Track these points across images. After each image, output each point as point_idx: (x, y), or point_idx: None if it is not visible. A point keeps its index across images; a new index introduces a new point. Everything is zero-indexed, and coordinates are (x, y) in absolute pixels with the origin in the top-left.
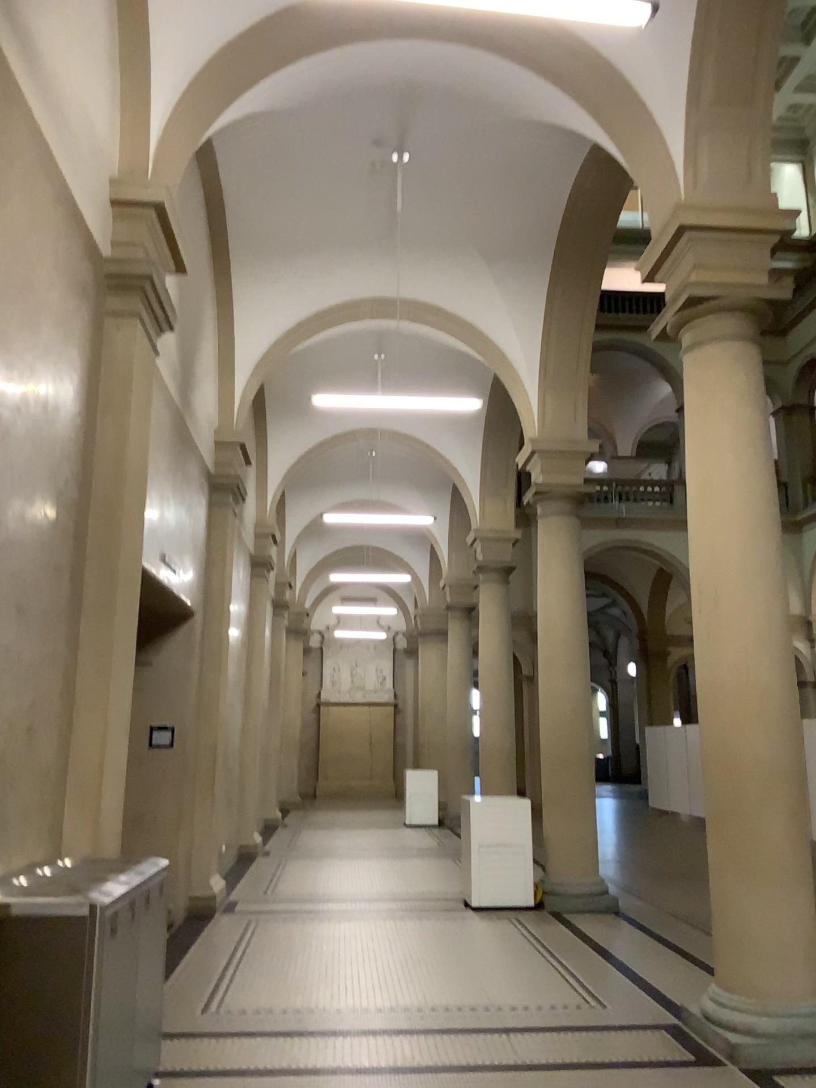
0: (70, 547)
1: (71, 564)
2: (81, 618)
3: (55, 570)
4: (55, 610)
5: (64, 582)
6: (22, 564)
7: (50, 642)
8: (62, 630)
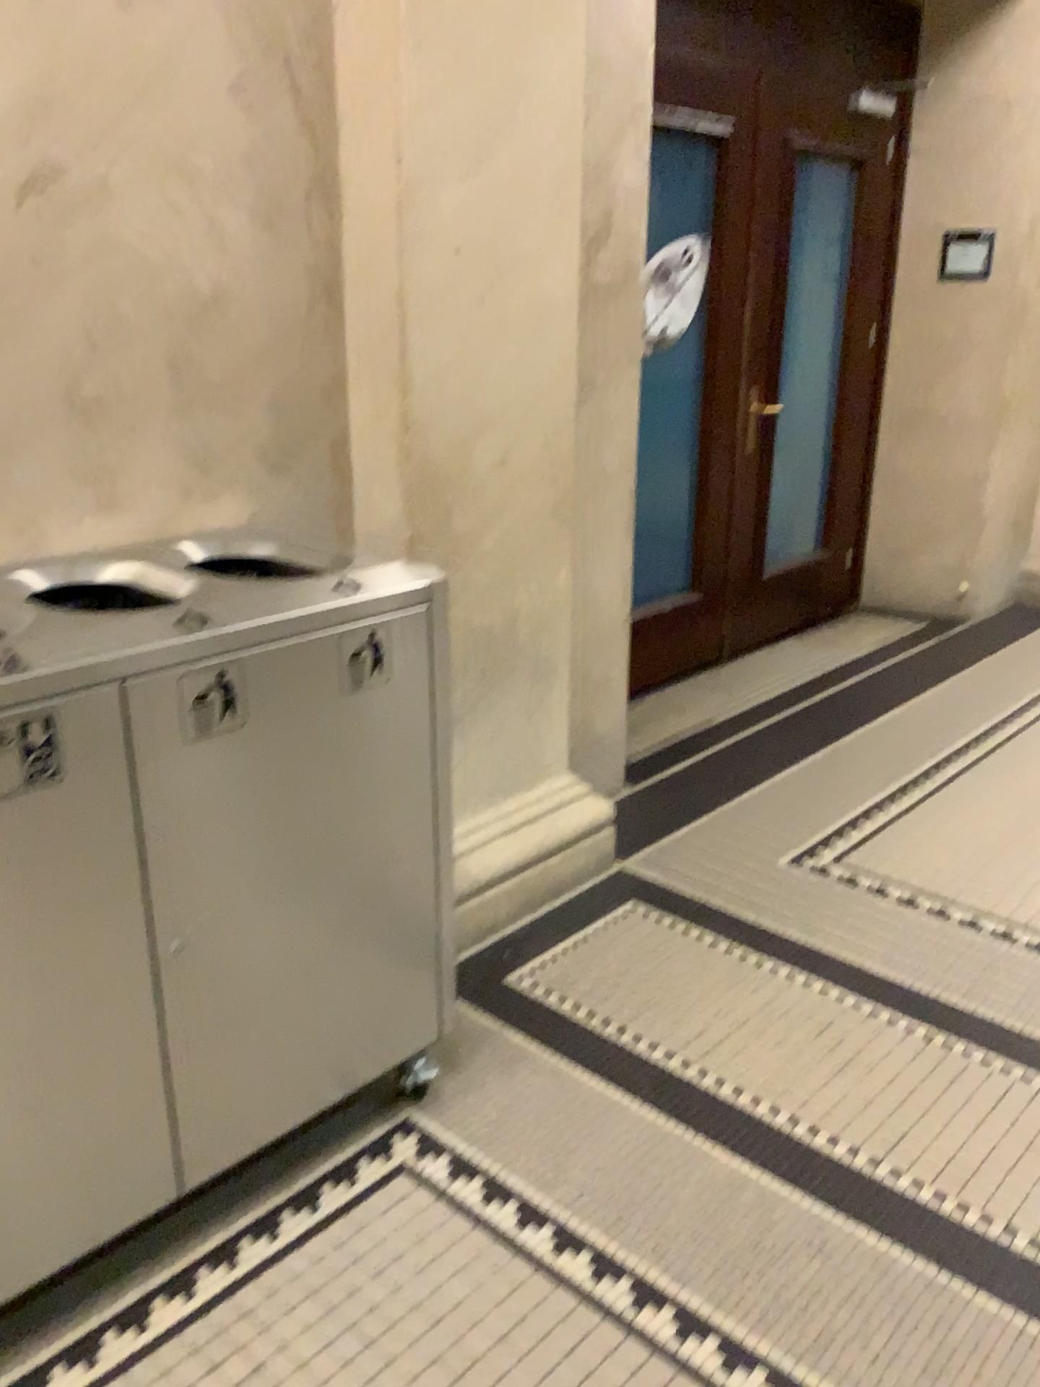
0: None
1: None
2: None
3: None
4: None
5: None
6: None
7: None
8: None
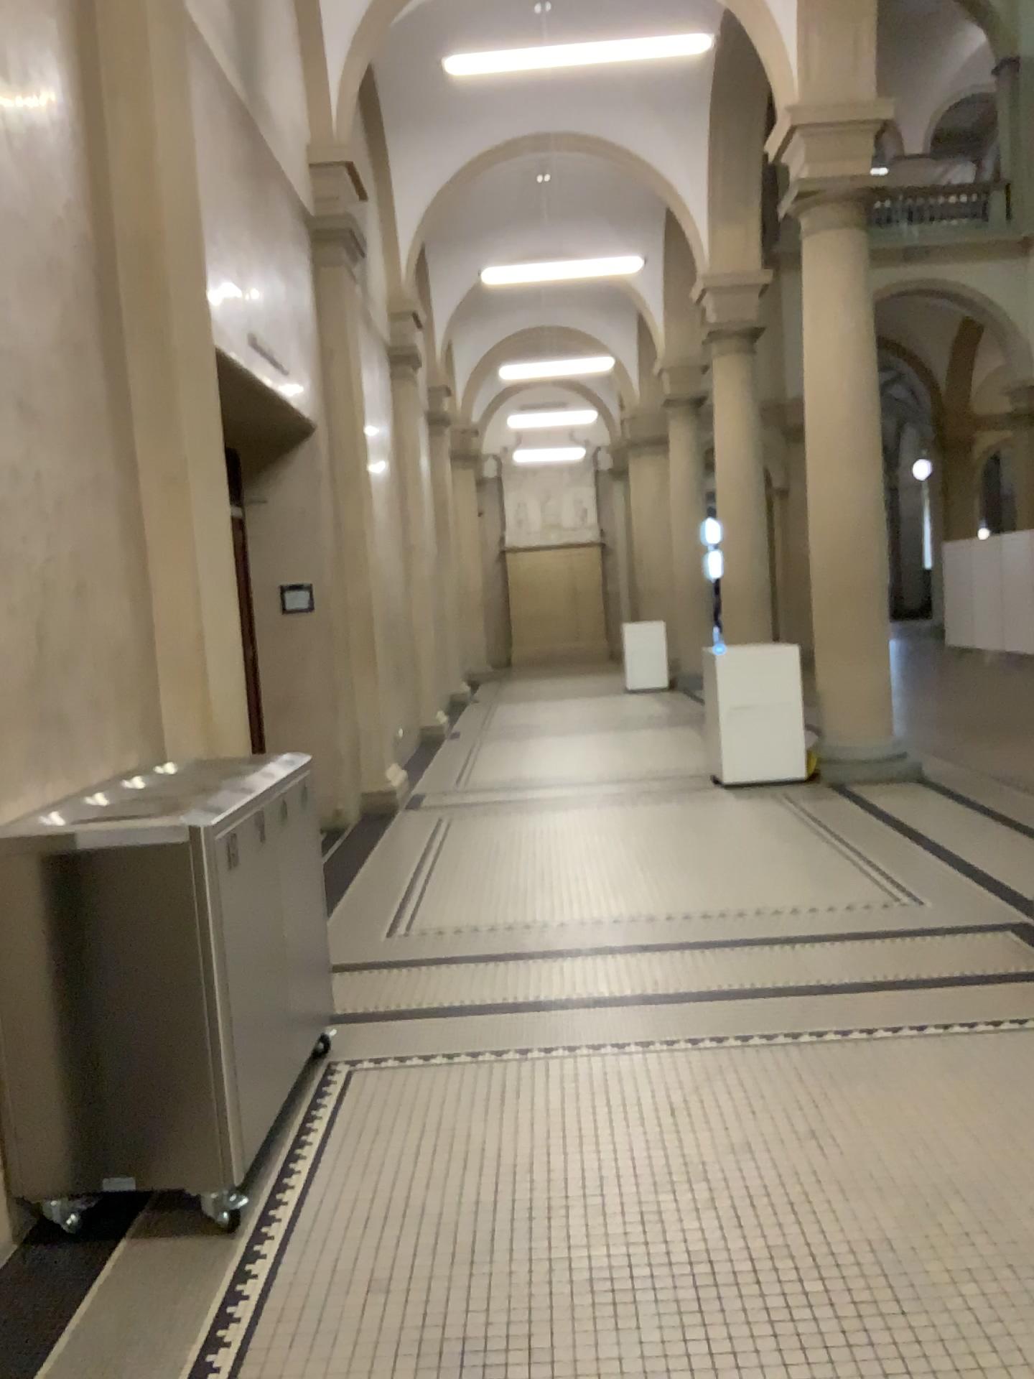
0: (91, 310)
1: (97, 337)
2: (130, 423)
3: (70, 346)
4: (83, 408)
5: (91, 366)
6: (13, 336)
7: (84, 459)
8: (101, 441)
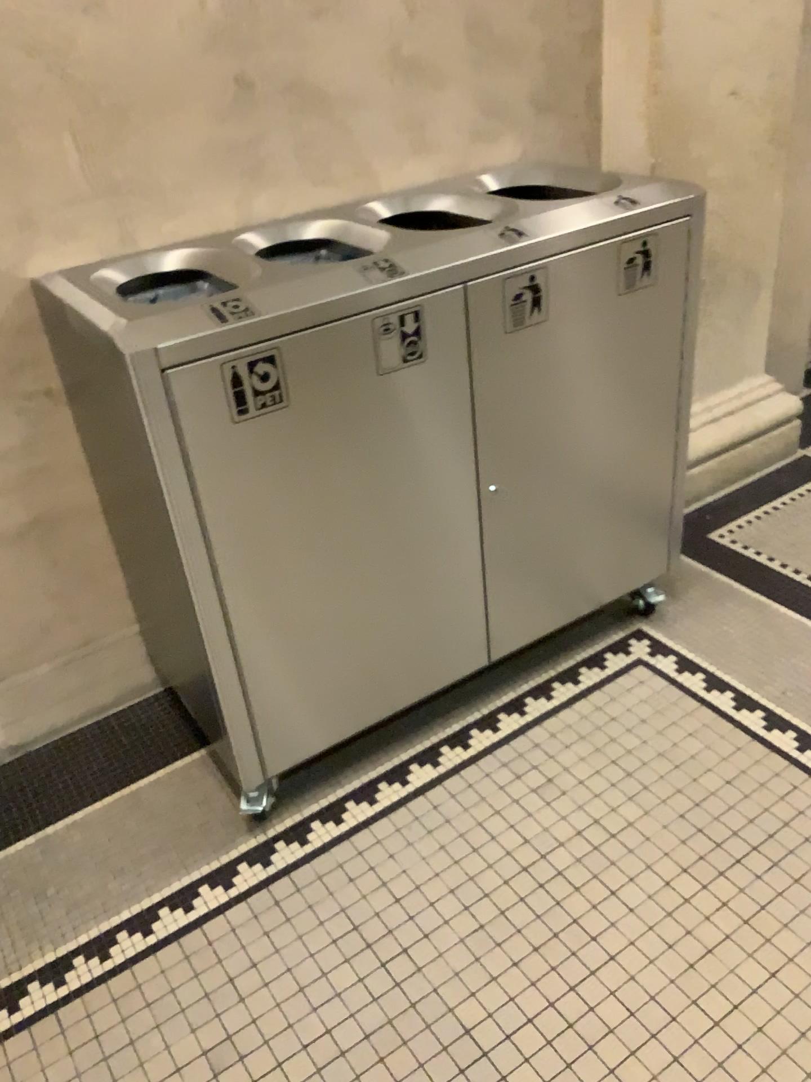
0: None
1: None
2: None
3: None
4: None
5: None
6: None
7: None
8: None
